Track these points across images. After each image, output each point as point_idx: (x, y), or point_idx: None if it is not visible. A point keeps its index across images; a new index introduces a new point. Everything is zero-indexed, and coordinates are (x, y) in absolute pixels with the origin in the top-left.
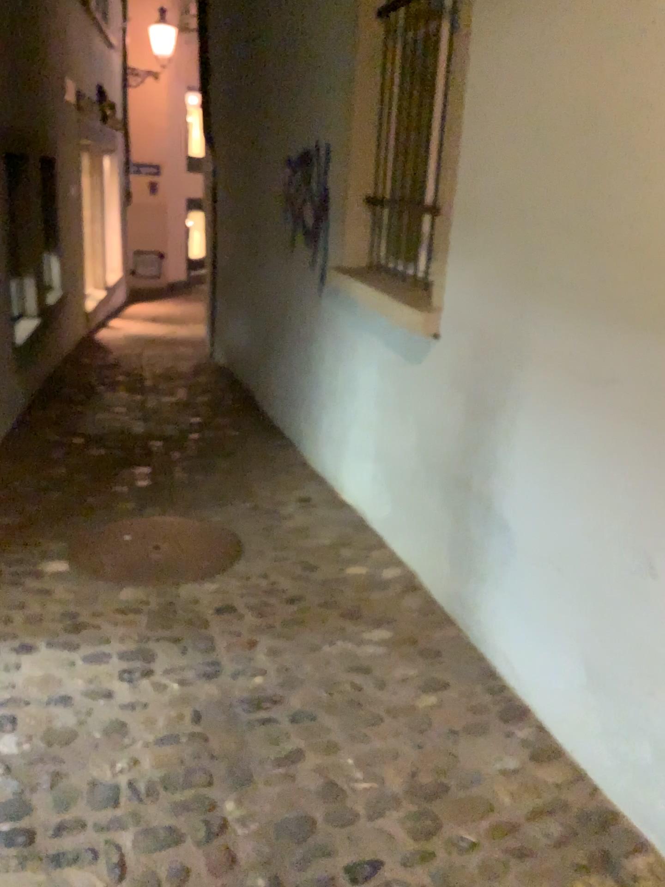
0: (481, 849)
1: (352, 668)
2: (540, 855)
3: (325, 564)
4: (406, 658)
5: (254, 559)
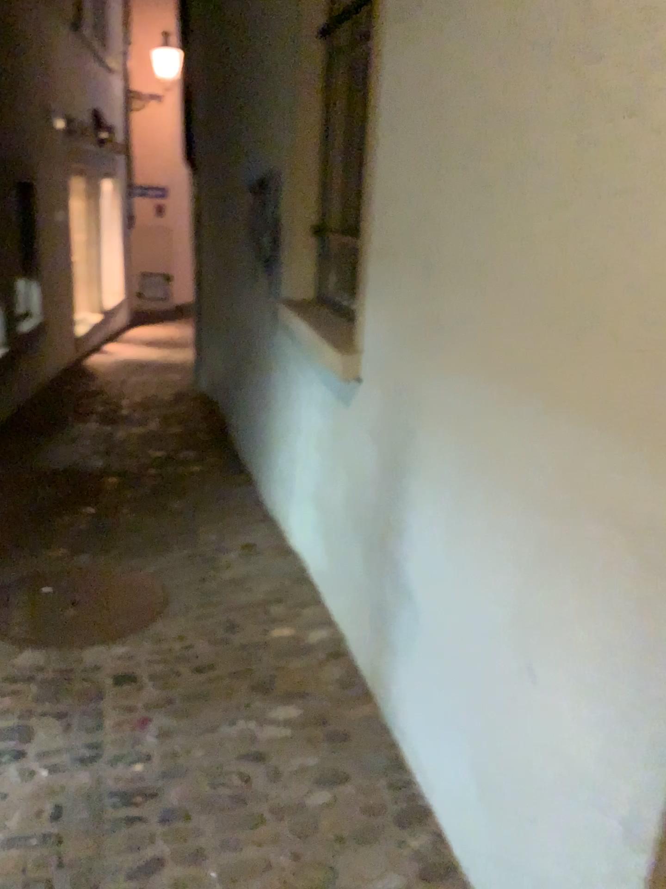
0: None
1: (244, 754)
2: None
3: (247, 624)
4: (306, 743)
5: (174, 616)
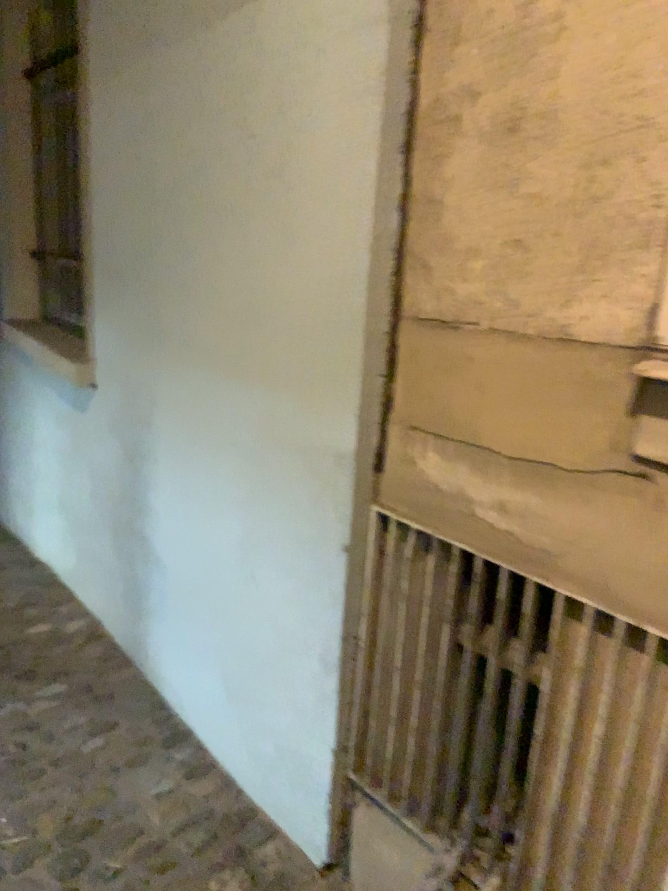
0: (122, 875)
1: (17, 728)
2: (177, 866)
3: (4, 626)
4: (76, 707)
5: None
